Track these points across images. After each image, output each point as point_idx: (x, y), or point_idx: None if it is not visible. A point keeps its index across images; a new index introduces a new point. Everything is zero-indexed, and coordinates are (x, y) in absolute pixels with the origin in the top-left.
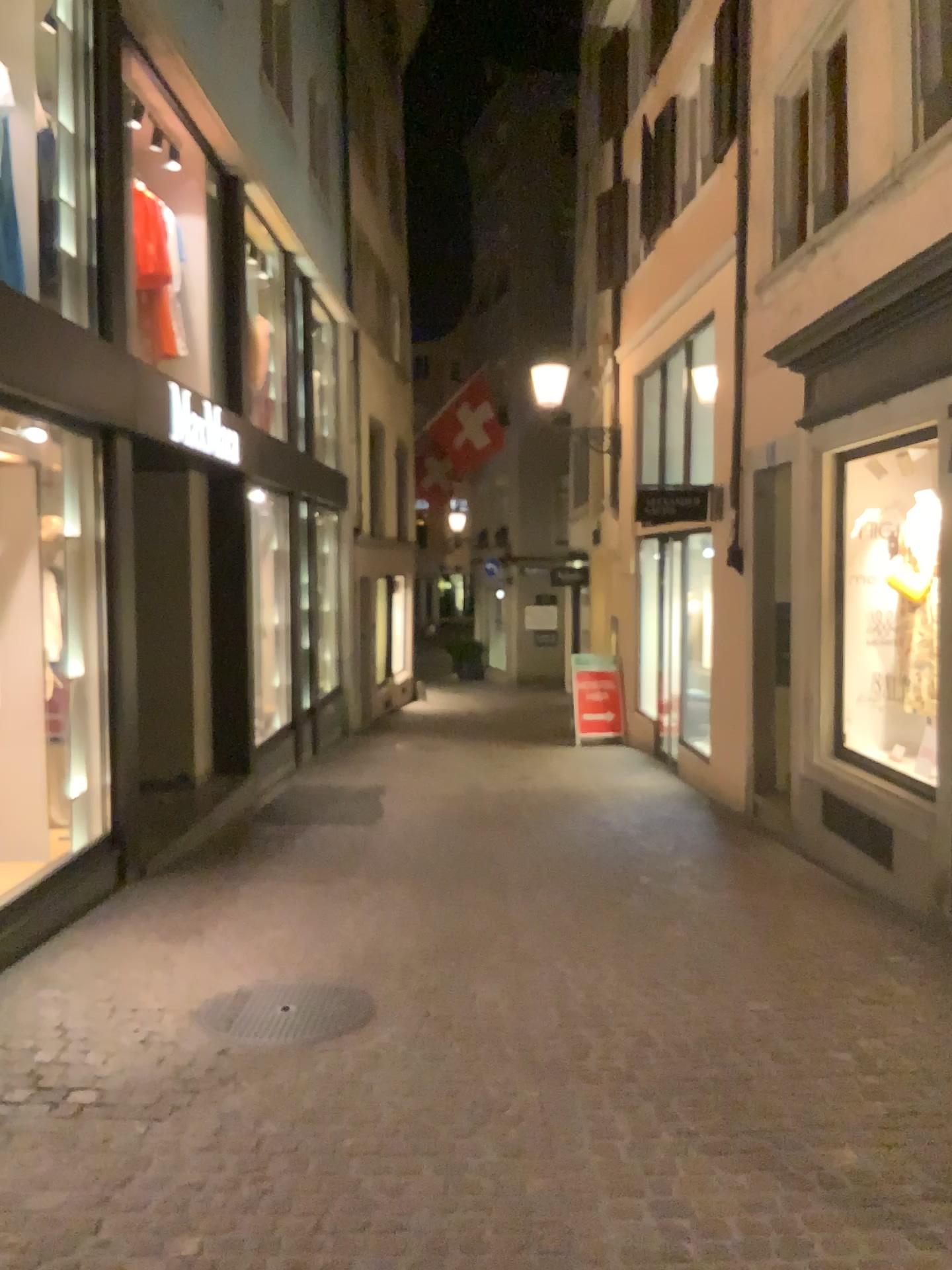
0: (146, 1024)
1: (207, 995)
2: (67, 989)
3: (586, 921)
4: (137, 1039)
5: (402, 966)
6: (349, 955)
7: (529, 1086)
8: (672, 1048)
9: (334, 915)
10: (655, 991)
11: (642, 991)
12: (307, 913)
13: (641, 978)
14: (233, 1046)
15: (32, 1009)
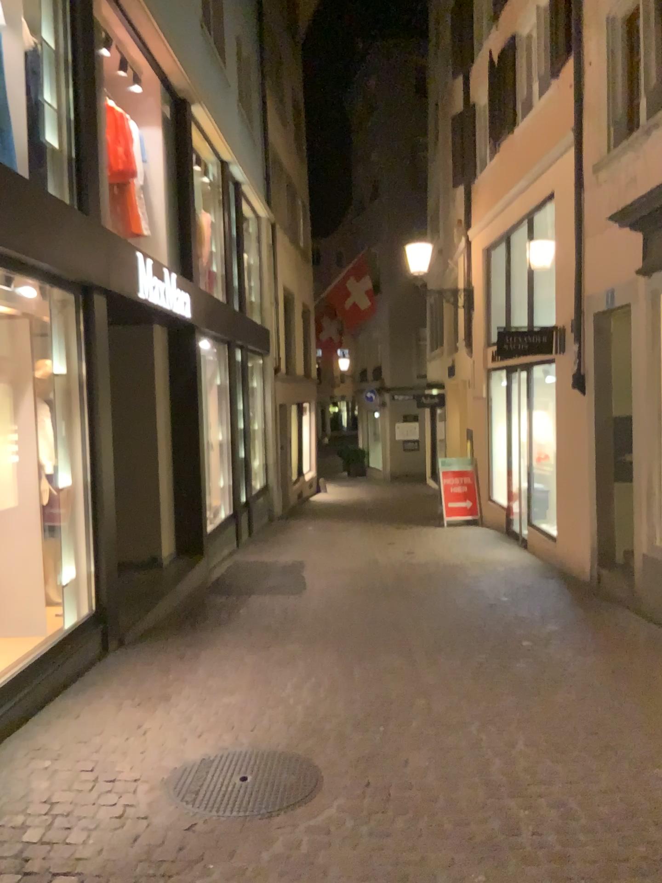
0: (122, 800)
1: (175, 767)
2: (55, 761)
3: (489, 685)
4: (115, 817)
5: (340, 733)
6: (294, 722)
7: (477, 872)
8: (600, 826)
9: (278, 681)
10: (567, 759)
11: (555, 760)
12: (256, 680)
13: (551, 746)
14: (200, 825)
15: (23, 783)
